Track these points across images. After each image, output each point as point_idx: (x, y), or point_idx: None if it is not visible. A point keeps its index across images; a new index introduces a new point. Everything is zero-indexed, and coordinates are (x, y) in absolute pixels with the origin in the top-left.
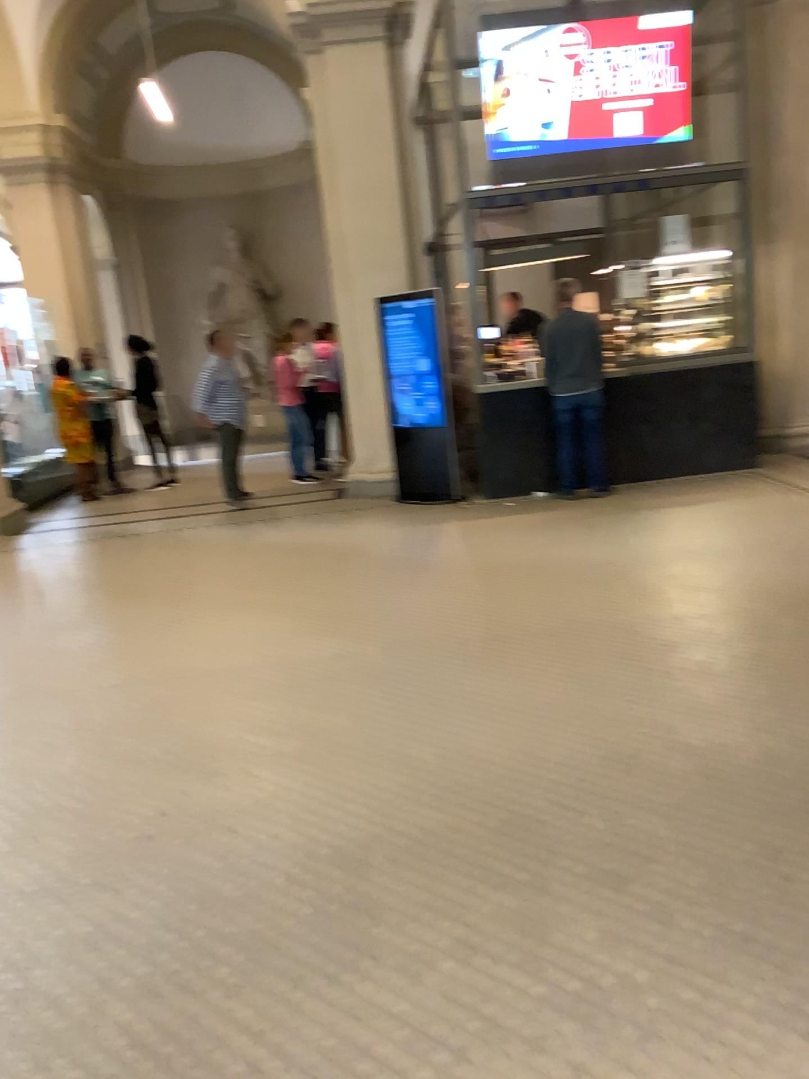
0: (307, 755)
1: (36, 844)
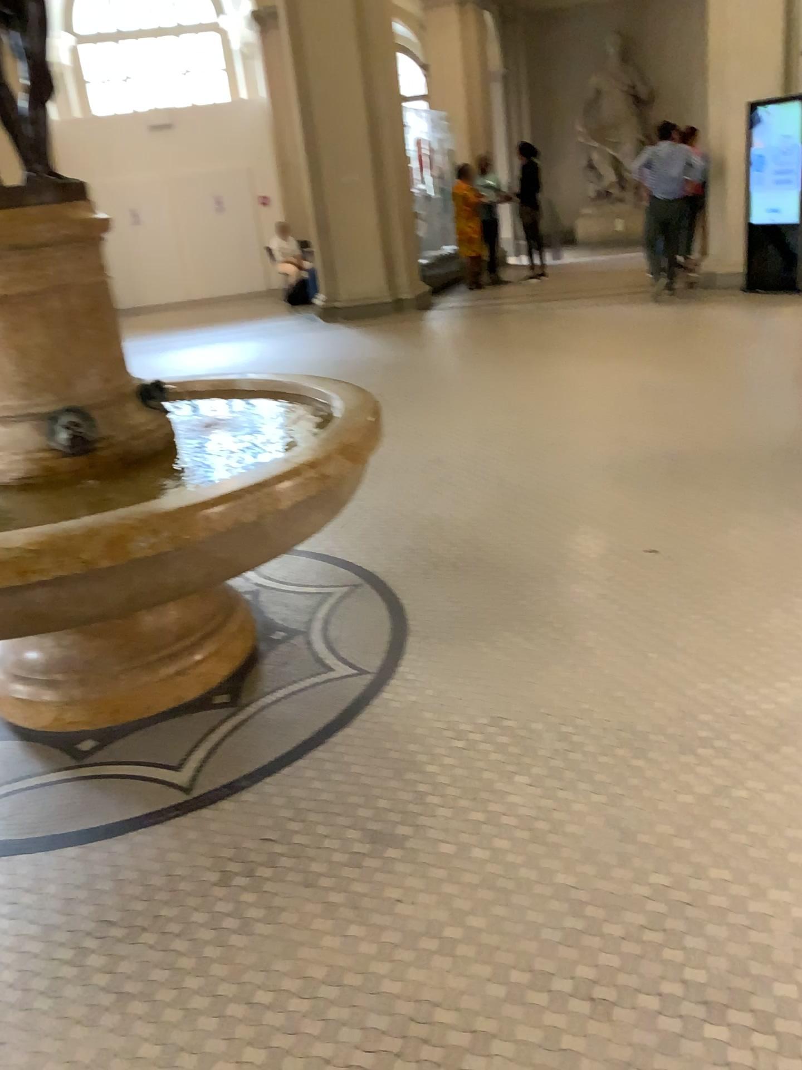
0: (655, 418)
1: (496, 442)
